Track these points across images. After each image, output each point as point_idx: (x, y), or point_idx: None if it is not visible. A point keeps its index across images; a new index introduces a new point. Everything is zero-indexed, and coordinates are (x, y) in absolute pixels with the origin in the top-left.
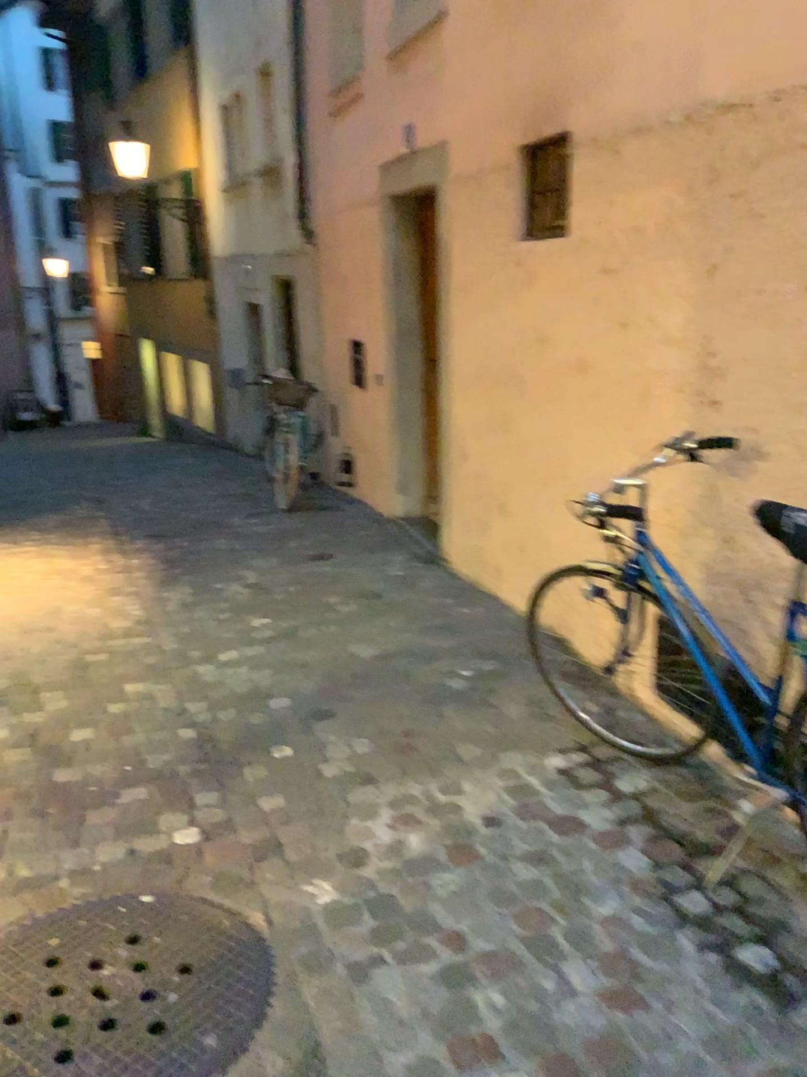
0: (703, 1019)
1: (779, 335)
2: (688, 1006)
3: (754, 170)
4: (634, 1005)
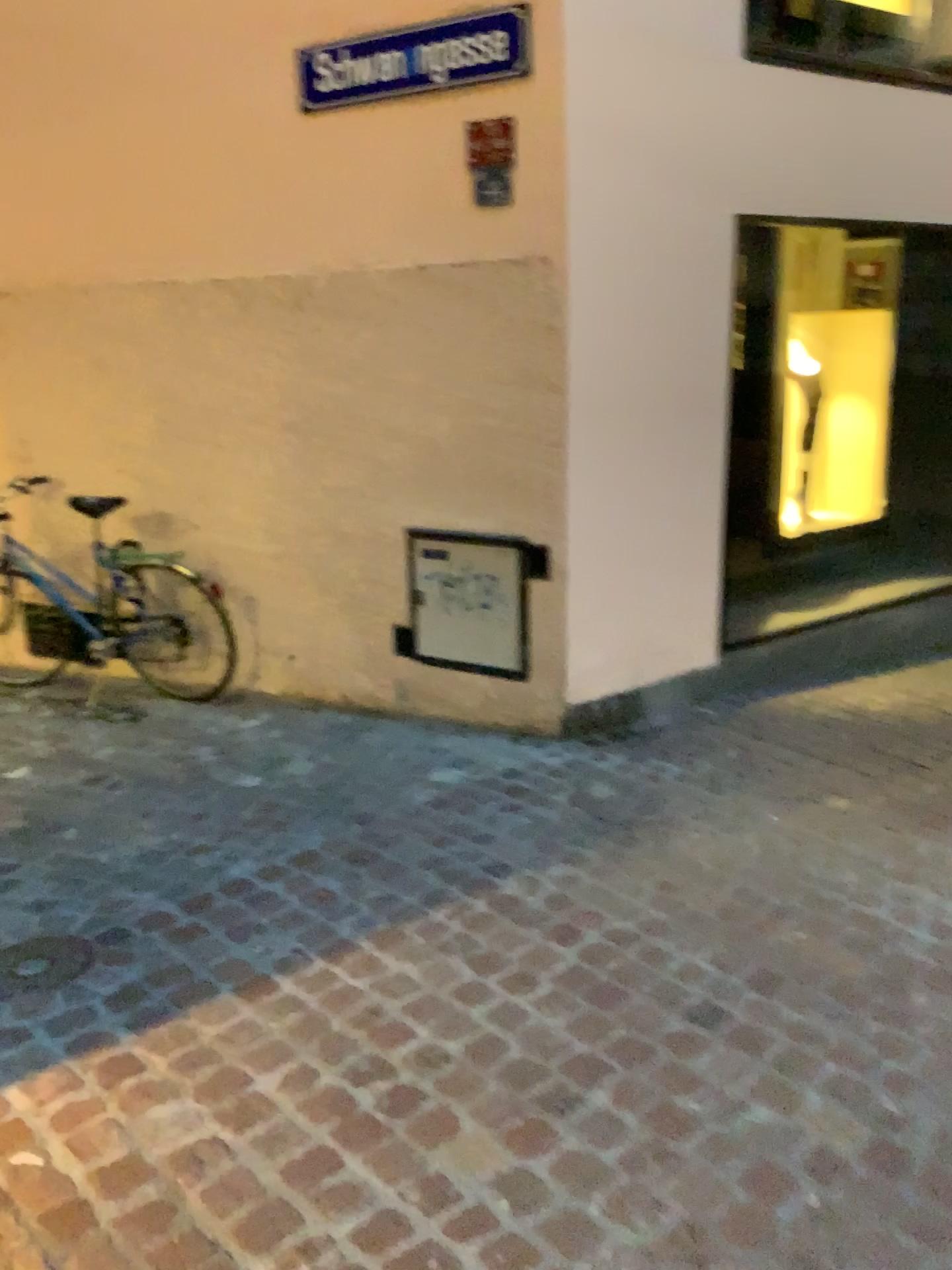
0: (102, 730)
1: (61, 417)
2: (94, 730)
3: (26, 328)
4: (70, 738)
